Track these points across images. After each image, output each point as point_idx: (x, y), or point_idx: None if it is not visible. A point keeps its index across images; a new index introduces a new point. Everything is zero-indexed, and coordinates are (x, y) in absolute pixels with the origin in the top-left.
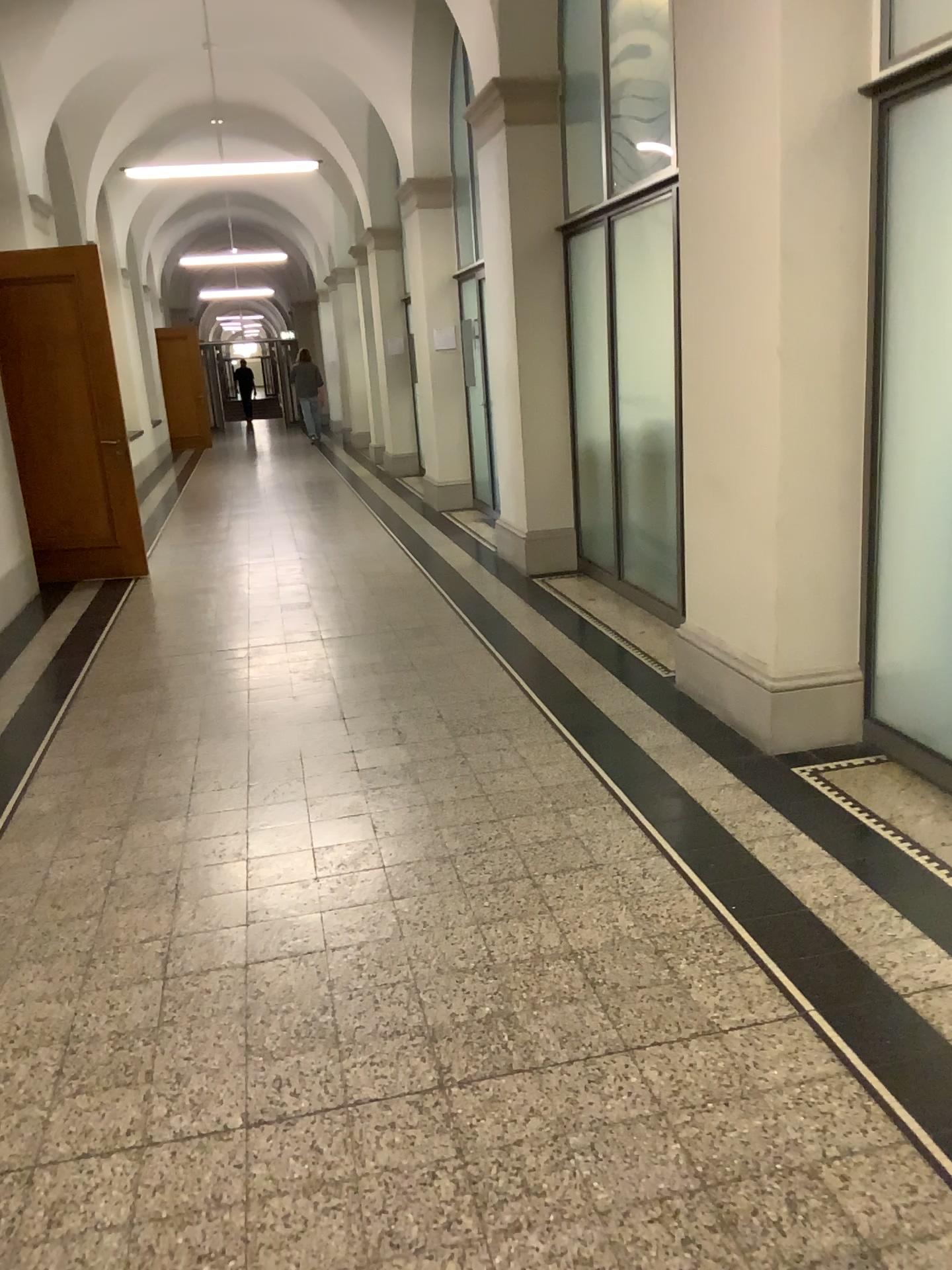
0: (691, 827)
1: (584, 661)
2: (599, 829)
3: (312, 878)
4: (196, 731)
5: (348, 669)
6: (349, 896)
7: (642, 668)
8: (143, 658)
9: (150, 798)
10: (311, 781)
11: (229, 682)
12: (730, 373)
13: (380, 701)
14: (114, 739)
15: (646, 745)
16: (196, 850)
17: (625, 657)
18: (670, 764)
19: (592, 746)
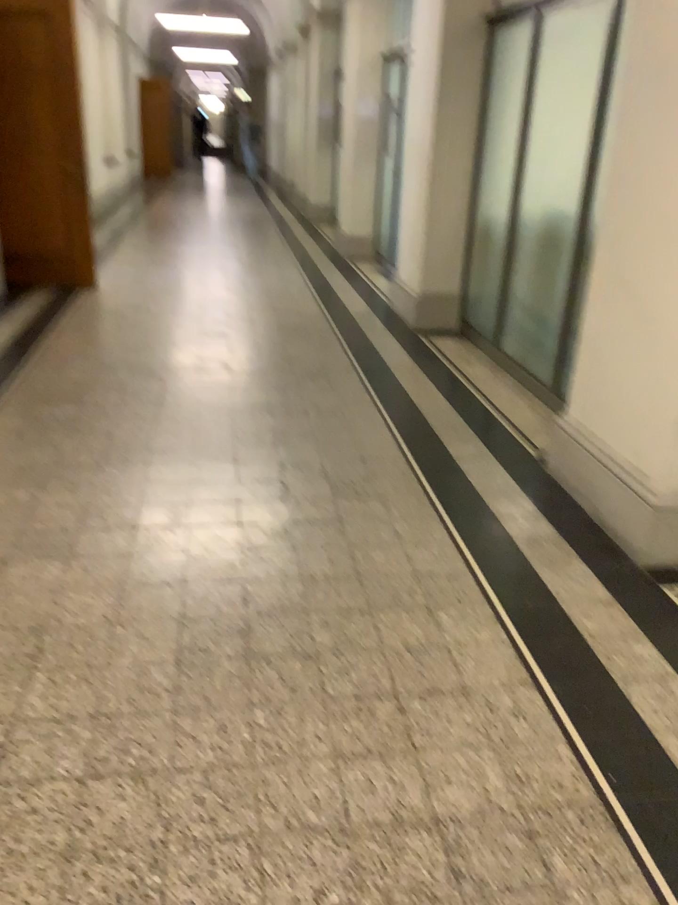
0: (561, 651)
1: (460, 428)
2: (469, 639)
3: (175, 664)
4: (102, 457)
5: (249, 408)
6: (209, 695)
7: (511, 441)
8: (74, 370)
9: (41, 532)
10: (195, 533)
11: (143, 407)
12: (664, 178)
13: (273, 447)
14: (27, 456)
15: (516, 536)
16: (69, 606)
17: (497, 427)
18: (540, 563)
19: (464, 528)
